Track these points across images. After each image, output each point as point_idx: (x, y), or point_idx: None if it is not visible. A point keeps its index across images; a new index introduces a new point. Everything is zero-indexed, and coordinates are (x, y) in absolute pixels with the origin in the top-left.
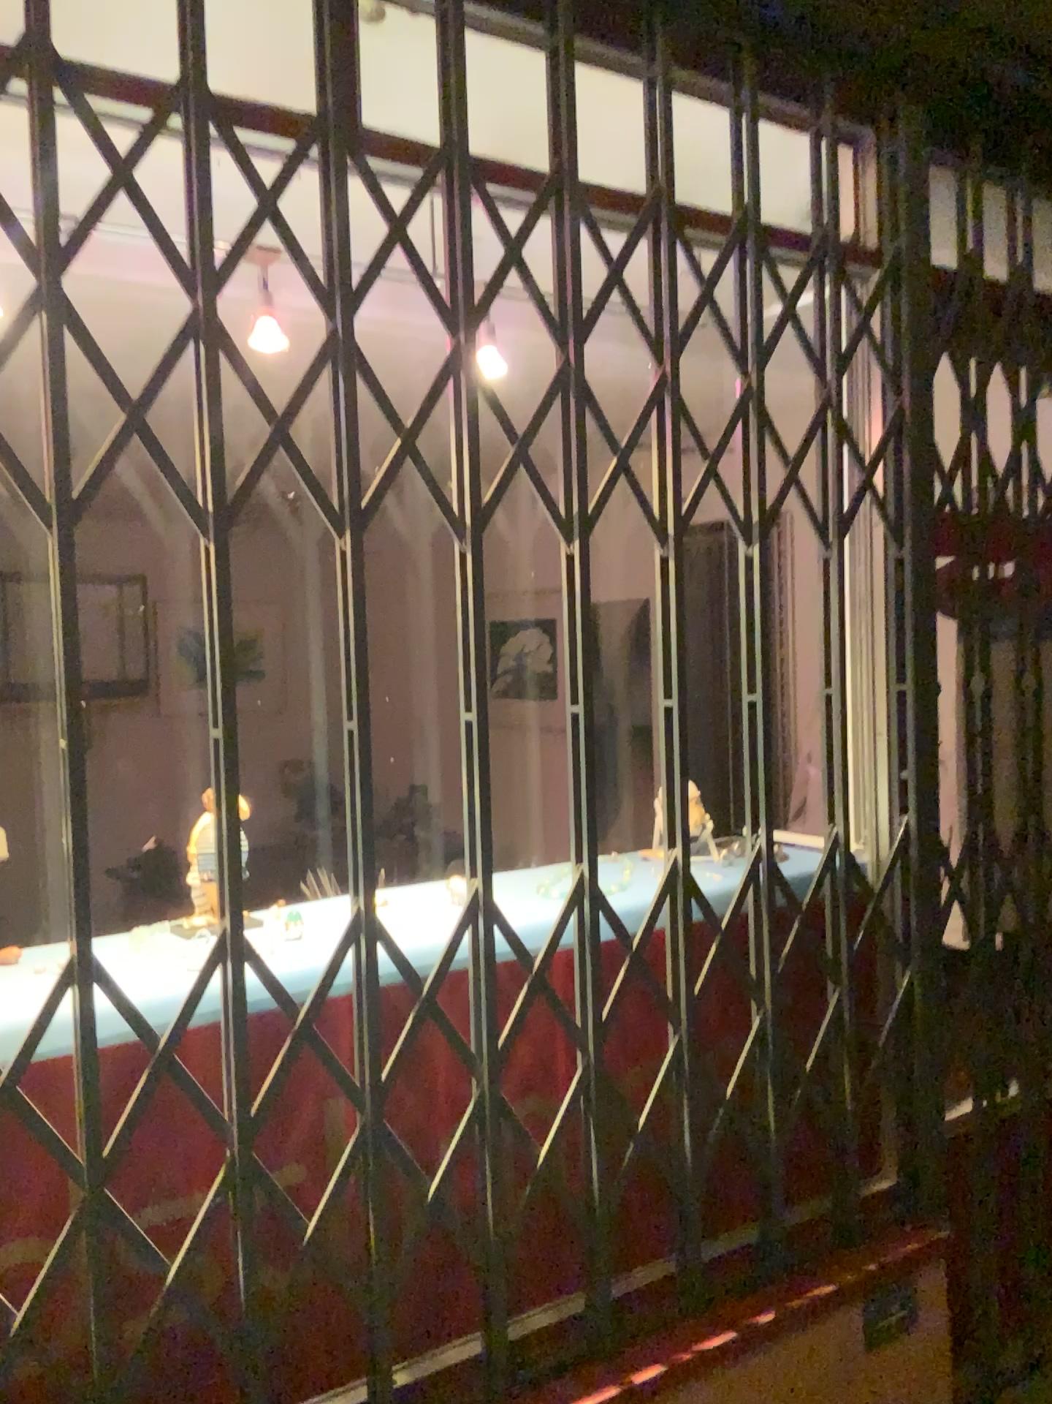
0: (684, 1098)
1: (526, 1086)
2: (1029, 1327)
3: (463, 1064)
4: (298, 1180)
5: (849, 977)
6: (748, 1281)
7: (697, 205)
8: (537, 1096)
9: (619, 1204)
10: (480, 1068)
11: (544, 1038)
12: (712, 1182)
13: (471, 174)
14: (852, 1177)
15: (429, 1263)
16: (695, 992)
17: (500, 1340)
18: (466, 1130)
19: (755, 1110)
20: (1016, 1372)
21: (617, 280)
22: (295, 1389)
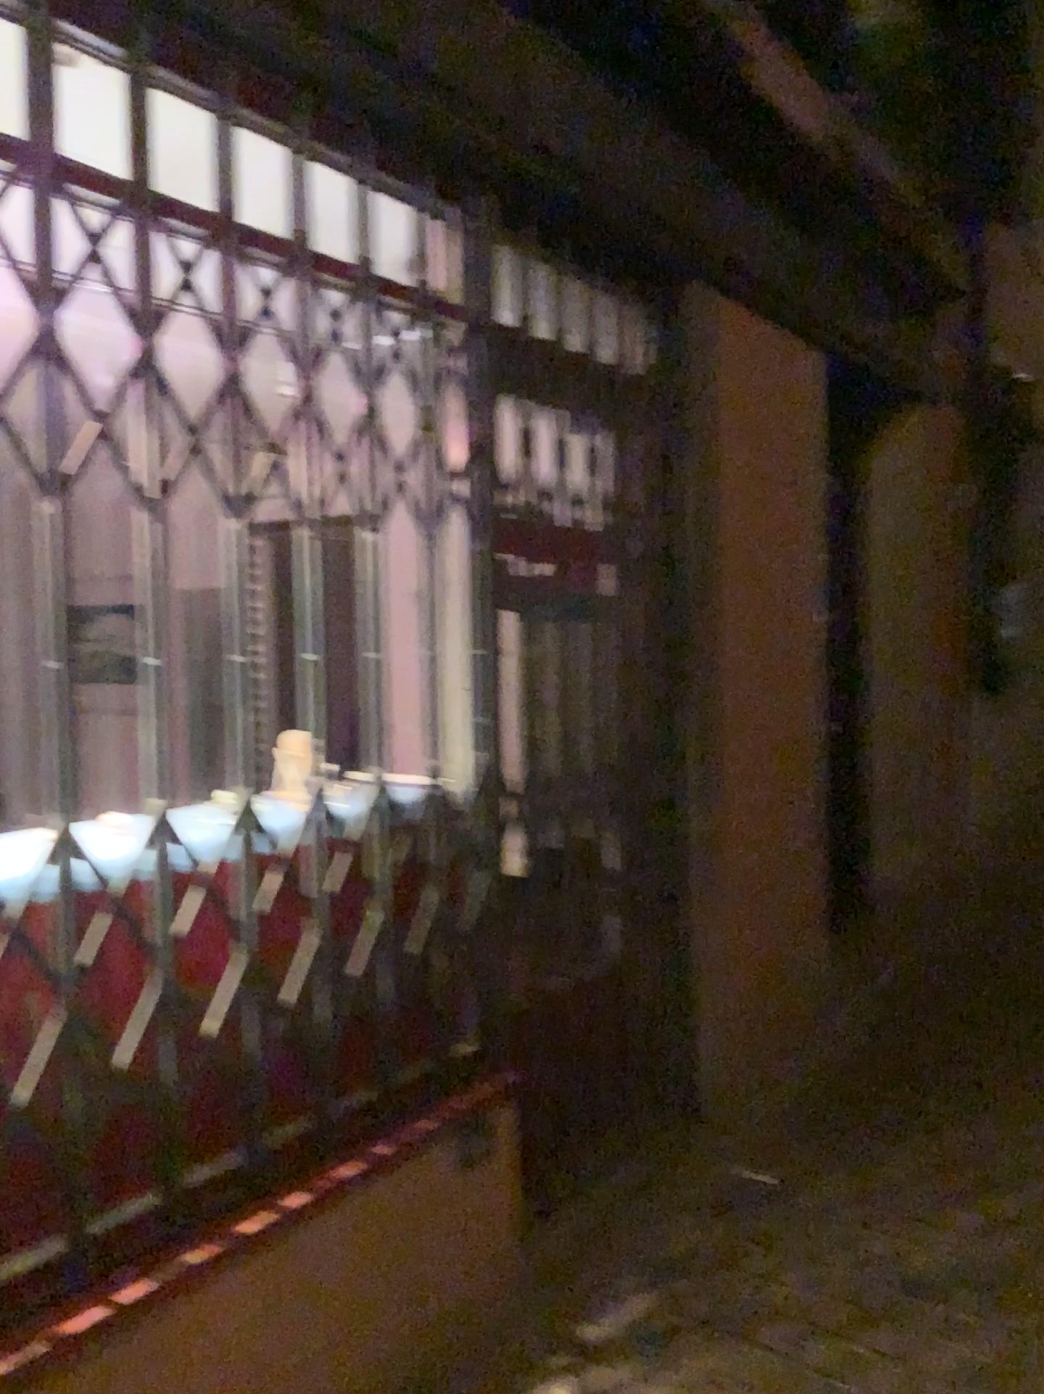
0: (321, 980)
1: (198, 972)
2: (573, 1157)
3: (148, 953)
4: (9, 1055)
5: (444, 882)
6: (371, 1125)
7: (321, 249)
8: (206, 980)
9: (271, 1068)
10: (161, 955)
11: (212, 932)
12: (342, 1049)
13: (156, 209)
14: (447, 1042)
15: (117, 1124)
16: (329, 893)
17: (177, 1185)
18: (150, 1009)
19: (374, 988)
20: (564, 1190)
21: (269, 308)
22: (8, 1234)
